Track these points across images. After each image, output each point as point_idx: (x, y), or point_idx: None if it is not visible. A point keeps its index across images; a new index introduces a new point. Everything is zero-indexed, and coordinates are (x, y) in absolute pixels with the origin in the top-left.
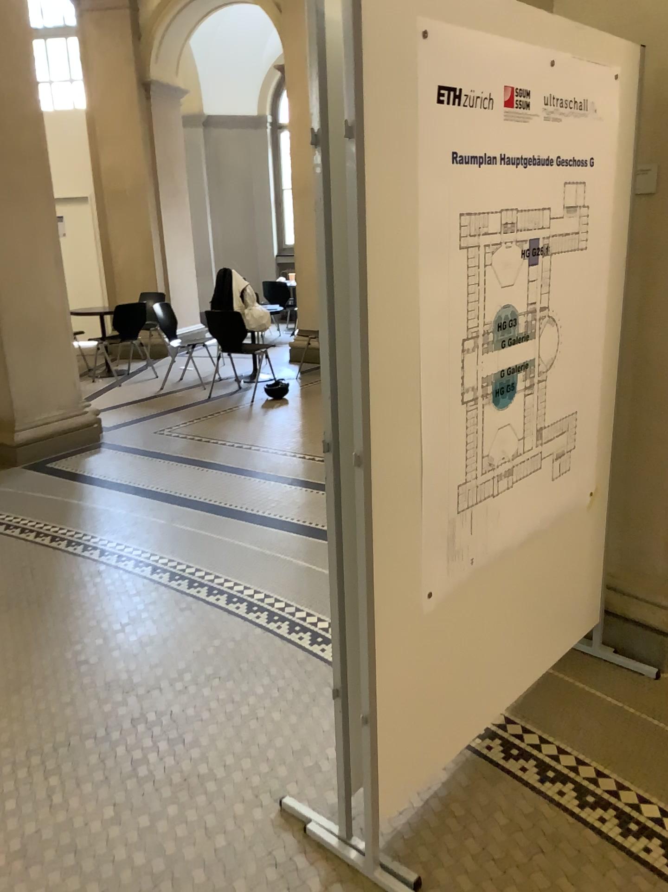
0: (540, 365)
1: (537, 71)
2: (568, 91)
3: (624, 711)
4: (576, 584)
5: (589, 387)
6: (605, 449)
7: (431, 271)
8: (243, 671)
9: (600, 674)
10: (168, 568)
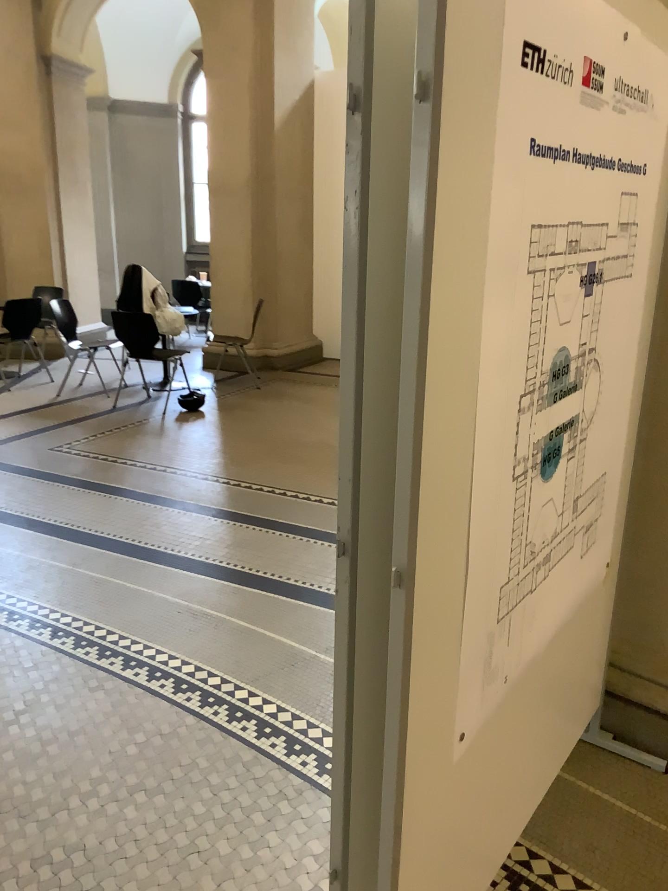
0: (579, 419)
1: (608, 43)
2: (631, 76)
3: (638, 821)
4: (582, 668)
5: (613, 439)
6: (617, 508)
7: (492, 304)
8: (175, 778)
9: (600, 767)
10: (73, 629)
